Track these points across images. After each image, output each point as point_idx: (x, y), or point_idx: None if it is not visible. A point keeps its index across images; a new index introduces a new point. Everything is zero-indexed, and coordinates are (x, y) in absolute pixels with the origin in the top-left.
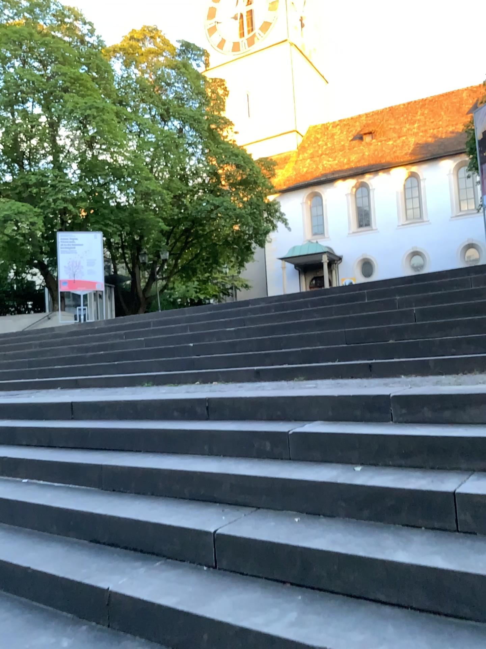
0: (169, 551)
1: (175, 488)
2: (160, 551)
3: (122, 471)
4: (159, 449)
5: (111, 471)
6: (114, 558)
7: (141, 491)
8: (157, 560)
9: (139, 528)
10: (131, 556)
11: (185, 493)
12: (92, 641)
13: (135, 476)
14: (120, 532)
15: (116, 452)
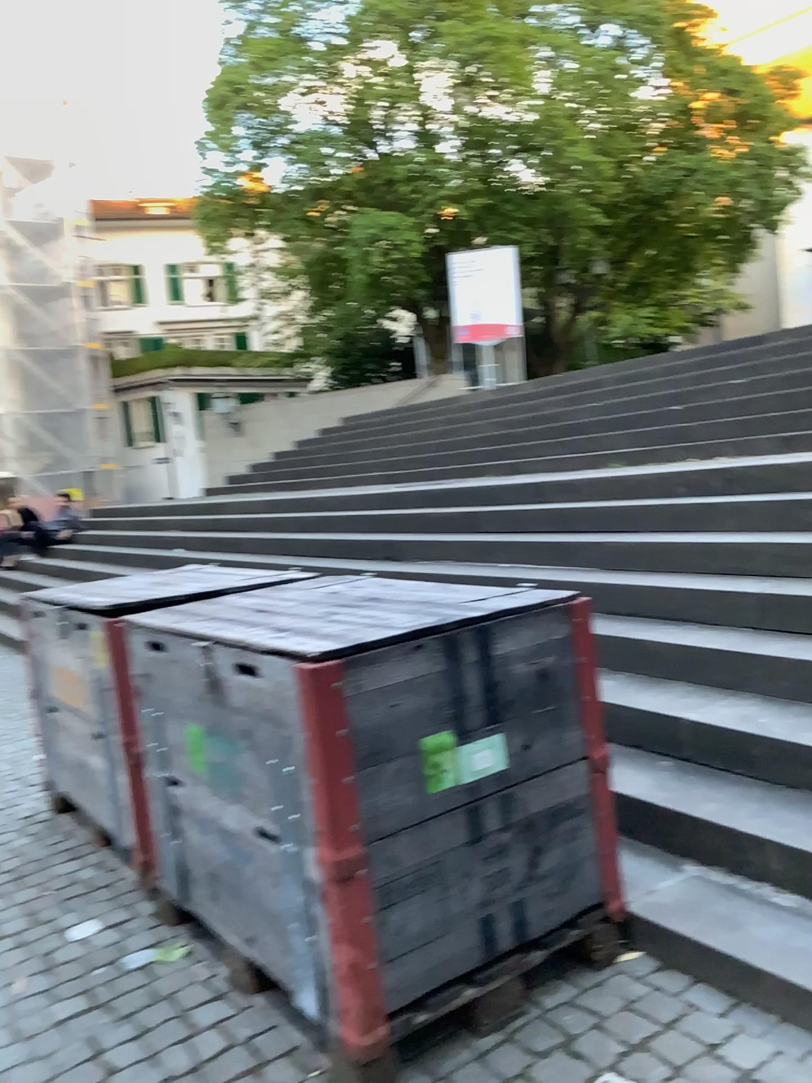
0: (697, 614)
1: (693, 560)
2: (686, 615)
3: (622, 548)
4: (662, 525)
5: (609, 548)
6: (636, 621)
7: (652, 565)
8: (685, 622)
9: (661, 593)
10: (654, 620)
11: (706, 565)
12: (631, 680)
13: (640, 551)
14: (638, 600)
15: (607, 531)
